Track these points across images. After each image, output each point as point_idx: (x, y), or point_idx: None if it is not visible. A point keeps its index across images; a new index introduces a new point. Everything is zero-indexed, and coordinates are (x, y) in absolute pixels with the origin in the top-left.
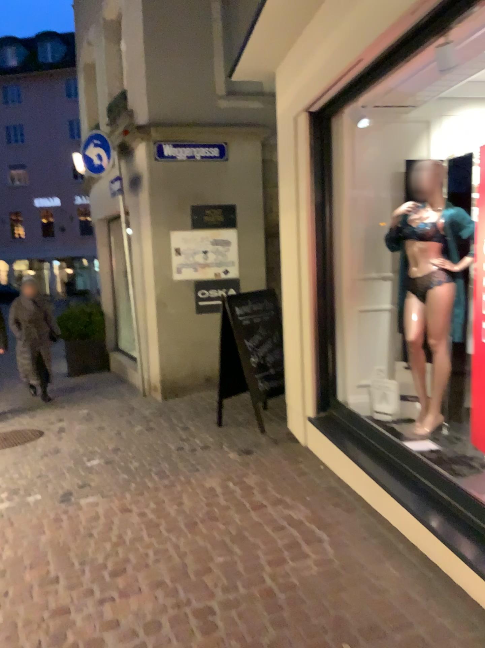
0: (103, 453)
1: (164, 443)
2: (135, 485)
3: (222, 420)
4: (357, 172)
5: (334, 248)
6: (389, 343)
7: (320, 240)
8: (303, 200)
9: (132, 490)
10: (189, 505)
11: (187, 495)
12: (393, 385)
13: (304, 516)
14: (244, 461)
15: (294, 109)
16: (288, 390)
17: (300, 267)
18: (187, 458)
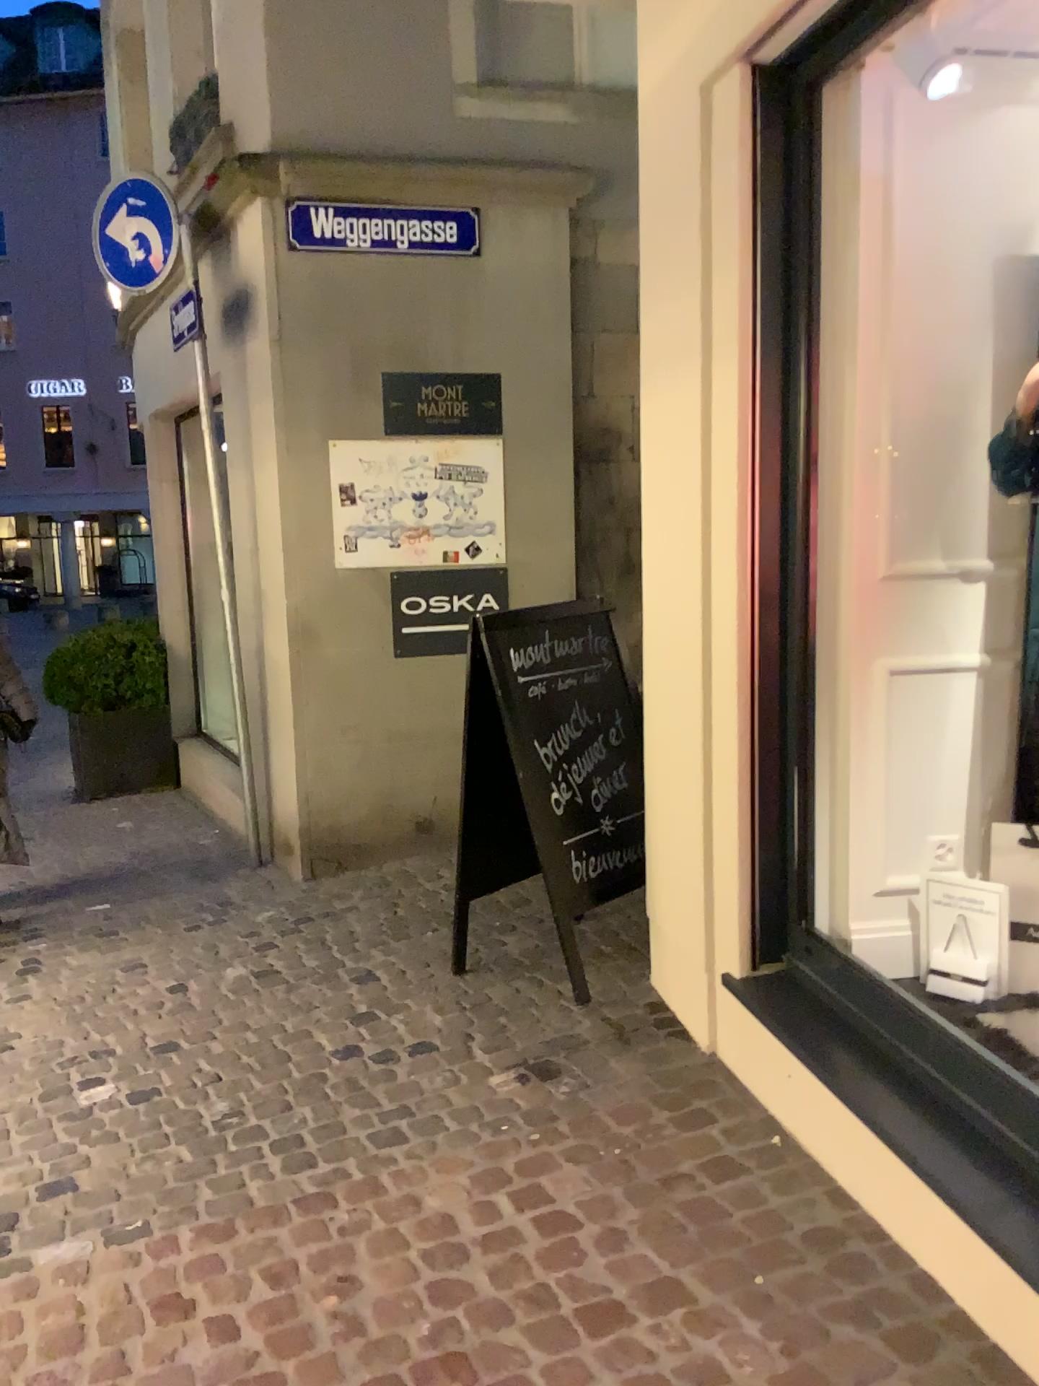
0: (129, 1063)
1: (304, 1028)
2: (212, 1197)
3: (466, 952)
4: (897, 253)
5: (819, 484)
6: (974, 768)
7: (776, 459)
8: (729, 339)
9: (199, 1217)
10: (378, 1301)
11: (372, 1248)
12: (984, 892)
13: (770, 1383)
14: (538, 1105)
15: (708, 59)
16: (660, 890)
17: (714, 538)
18: (370, 1089)
